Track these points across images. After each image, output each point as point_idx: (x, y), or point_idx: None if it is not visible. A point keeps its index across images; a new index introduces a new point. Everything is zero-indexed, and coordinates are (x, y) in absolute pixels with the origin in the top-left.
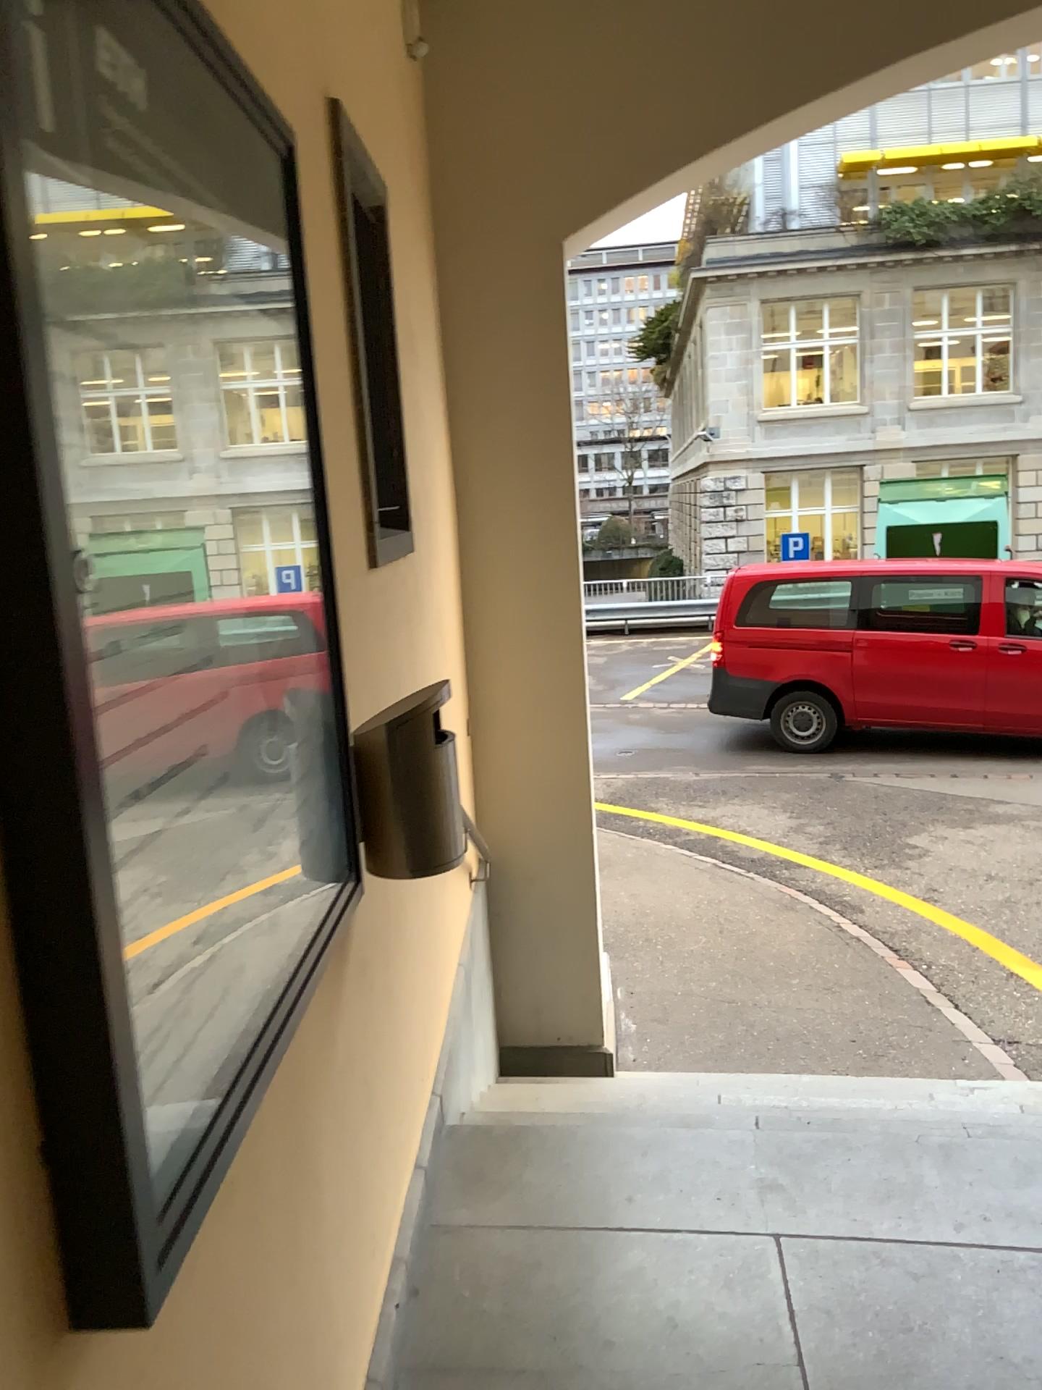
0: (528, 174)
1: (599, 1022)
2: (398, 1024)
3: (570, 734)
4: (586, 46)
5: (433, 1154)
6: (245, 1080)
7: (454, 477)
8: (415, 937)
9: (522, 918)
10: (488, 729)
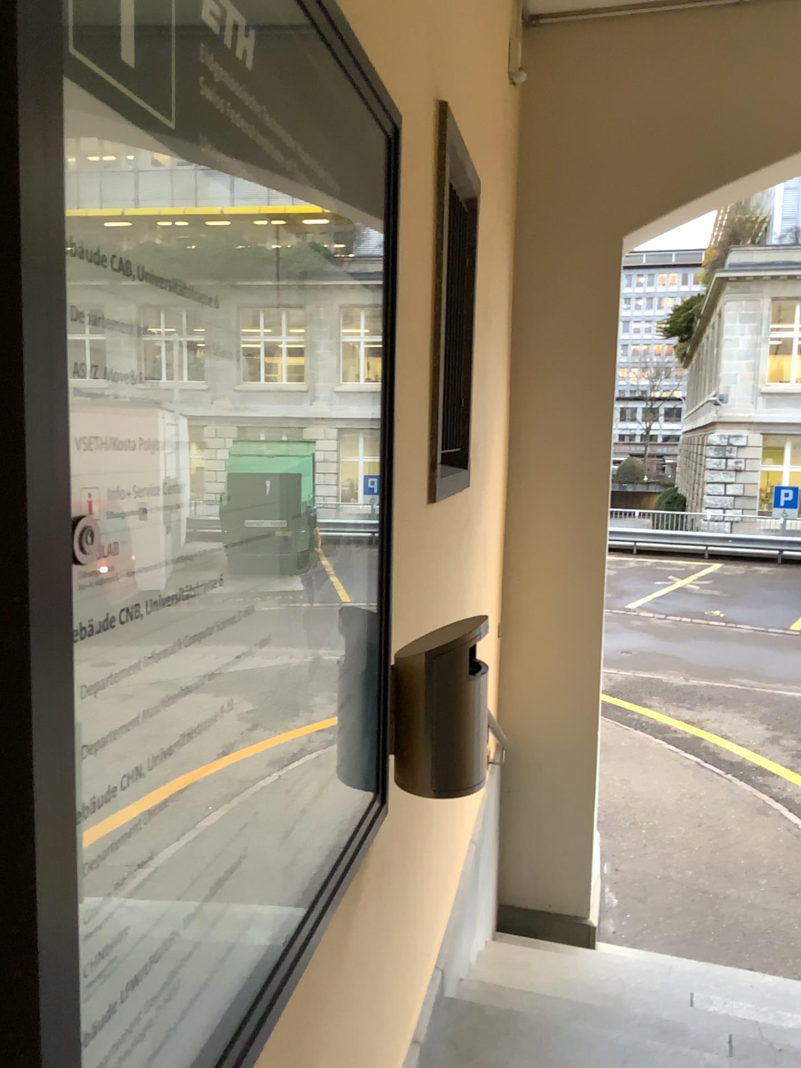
0: (599, 181)
1: (586, 895)
2: (411, 911)
3: (587, 646)
4: (659, 79)
5: (431, 1023)
6: (235, 1048)
7: (512, 423)
8: (436, 827)
9: (530, 796)
10: (518, 634)
